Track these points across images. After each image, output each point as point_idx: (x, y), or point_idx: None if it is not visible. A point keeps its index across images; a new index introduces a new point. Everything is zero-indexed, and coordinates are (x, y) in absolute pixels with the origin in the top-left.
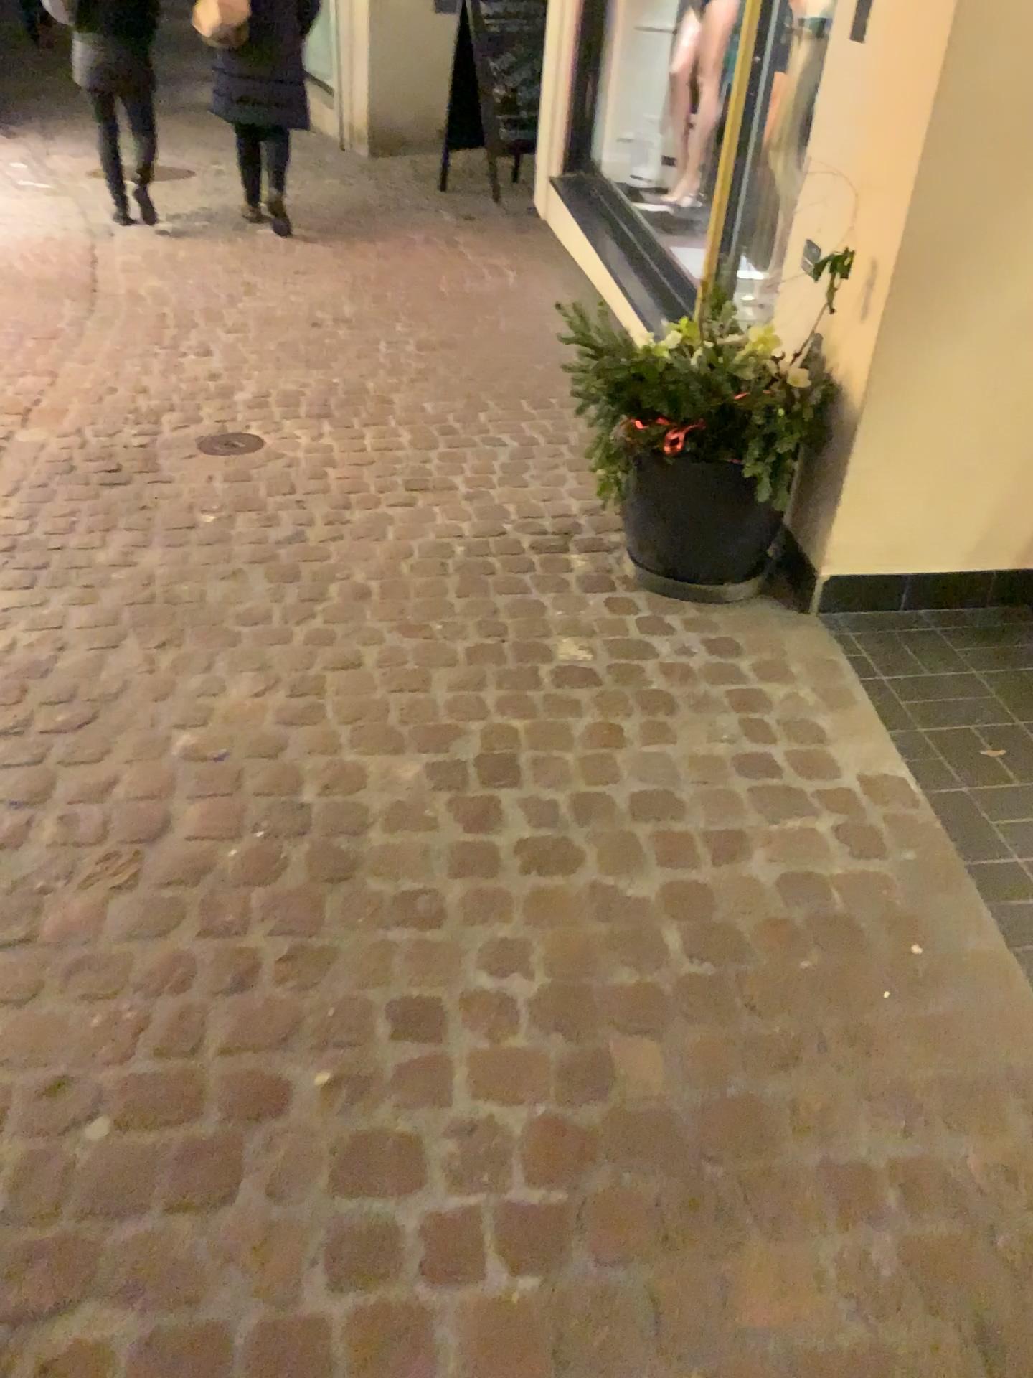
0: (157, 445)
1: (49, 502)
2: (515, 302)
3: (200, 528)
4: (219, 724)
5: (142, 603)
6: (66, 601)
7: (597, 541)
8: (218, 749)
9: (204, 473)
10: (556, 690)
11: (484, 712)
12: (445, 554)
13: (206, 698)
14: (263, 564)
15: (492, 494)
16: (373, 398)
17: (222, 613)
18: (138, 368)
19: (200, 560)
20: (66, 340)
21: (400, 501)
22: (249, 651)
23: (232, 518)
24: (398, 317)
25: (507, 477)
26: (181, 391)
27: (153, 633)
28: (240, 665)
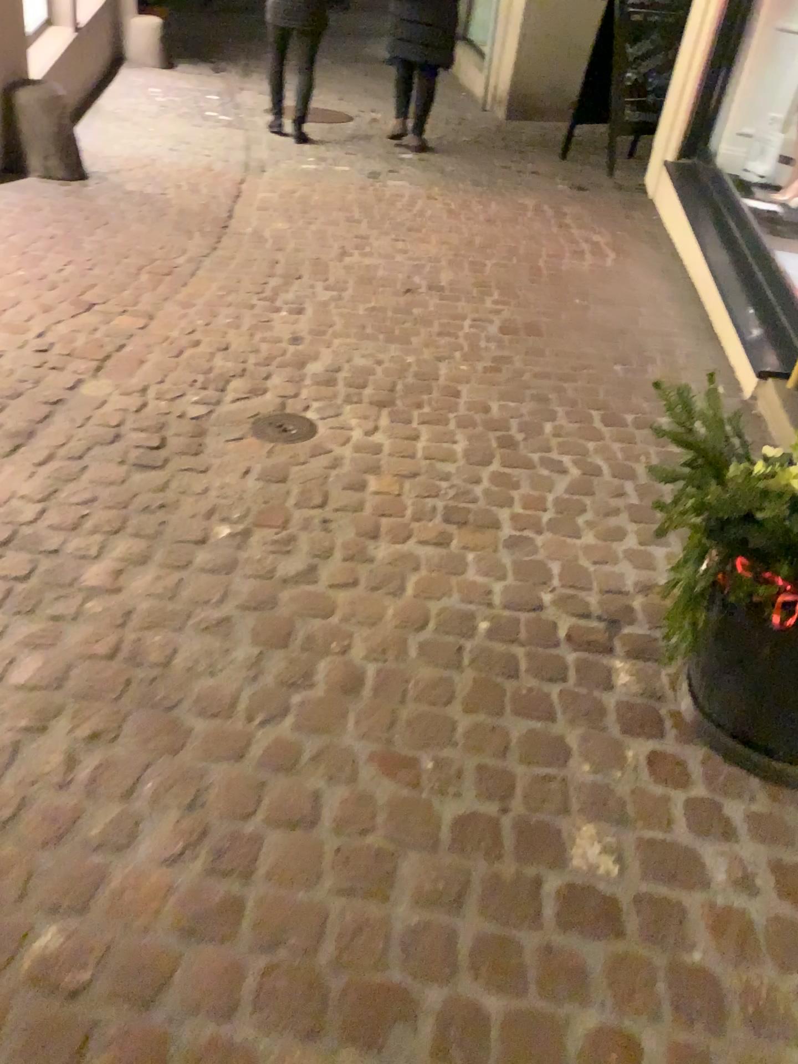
0: (210, 418)
1: (74, 479)
2: (607, 289)
3: (208, 546)
4: (102, 917)
5: (102, 658)
6: (25, 635)
7: (648, 648)
8: (79, 977)
9: (240, 466)
10: (556, 942)
11: (451, 971)
12: (464, 639)
13: (106, 854)
14: (257, 614)
15: (538, 545)
16: (440, 390)
17: (184, 690)
18: (227, 319)
19: (189, 596)
20: (176, 278)
21: (434, 541)
22: (188, 774)
23: (247, 536)
24: (490, 292)
25: (558, 522)
26: (258, 352)
27: (94, 712)
28: (169, 796)
